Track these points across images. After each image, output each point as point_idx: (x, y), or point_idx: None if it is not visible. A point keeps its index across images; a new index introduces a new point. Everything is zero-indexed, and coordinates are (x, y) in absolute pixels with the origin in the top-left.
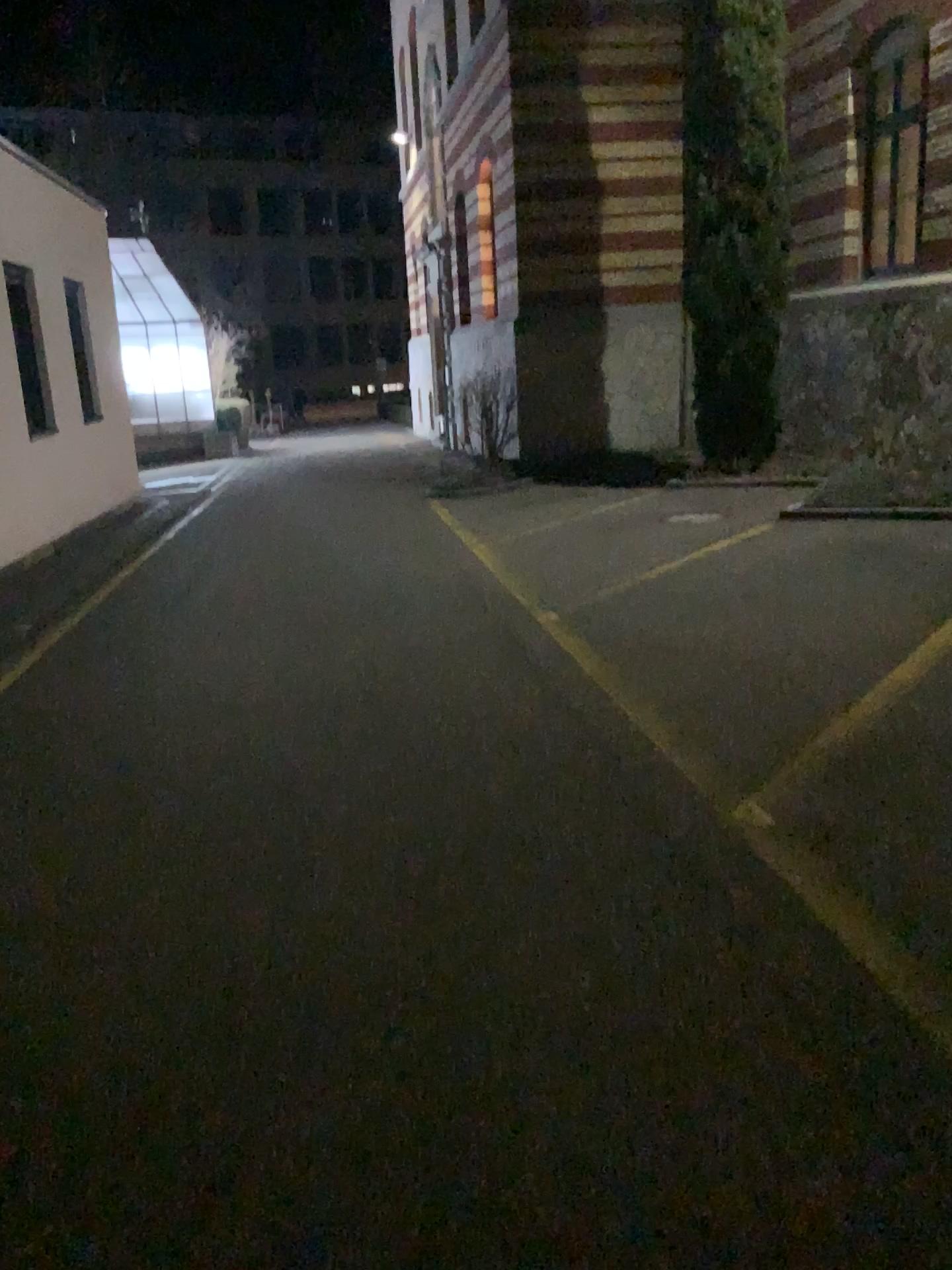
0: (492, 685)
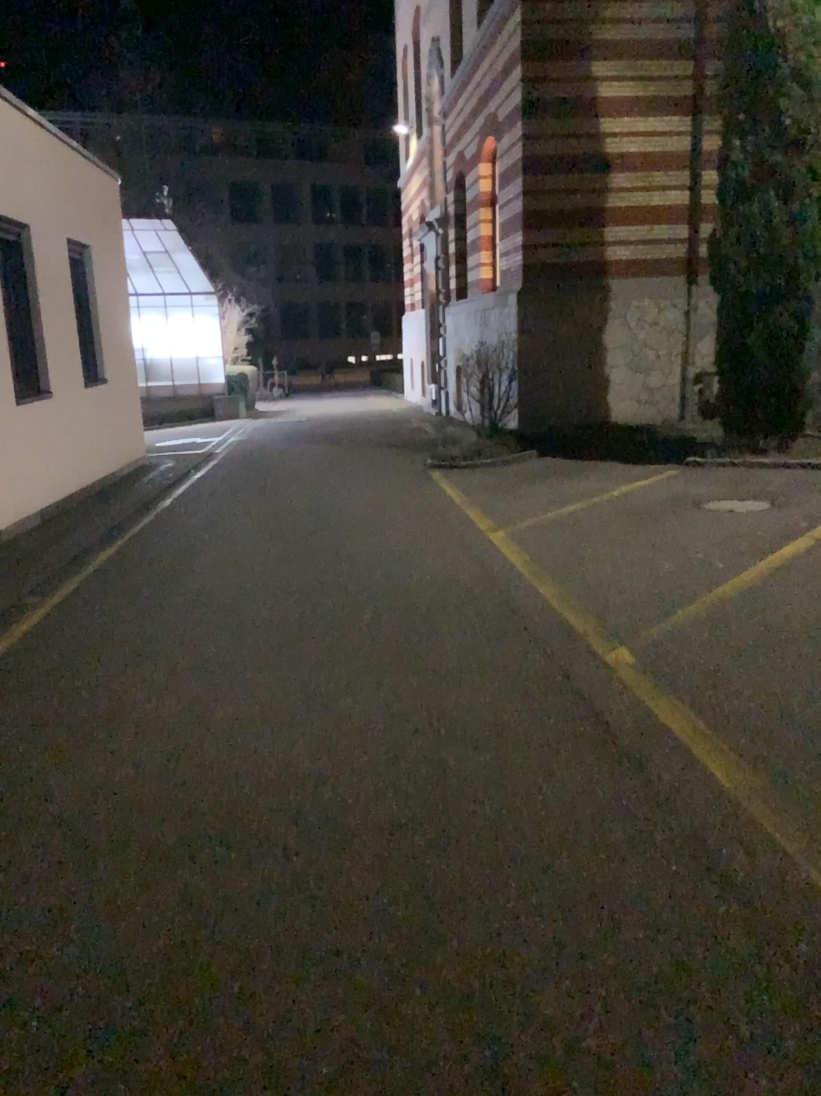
0: (574, 805)
